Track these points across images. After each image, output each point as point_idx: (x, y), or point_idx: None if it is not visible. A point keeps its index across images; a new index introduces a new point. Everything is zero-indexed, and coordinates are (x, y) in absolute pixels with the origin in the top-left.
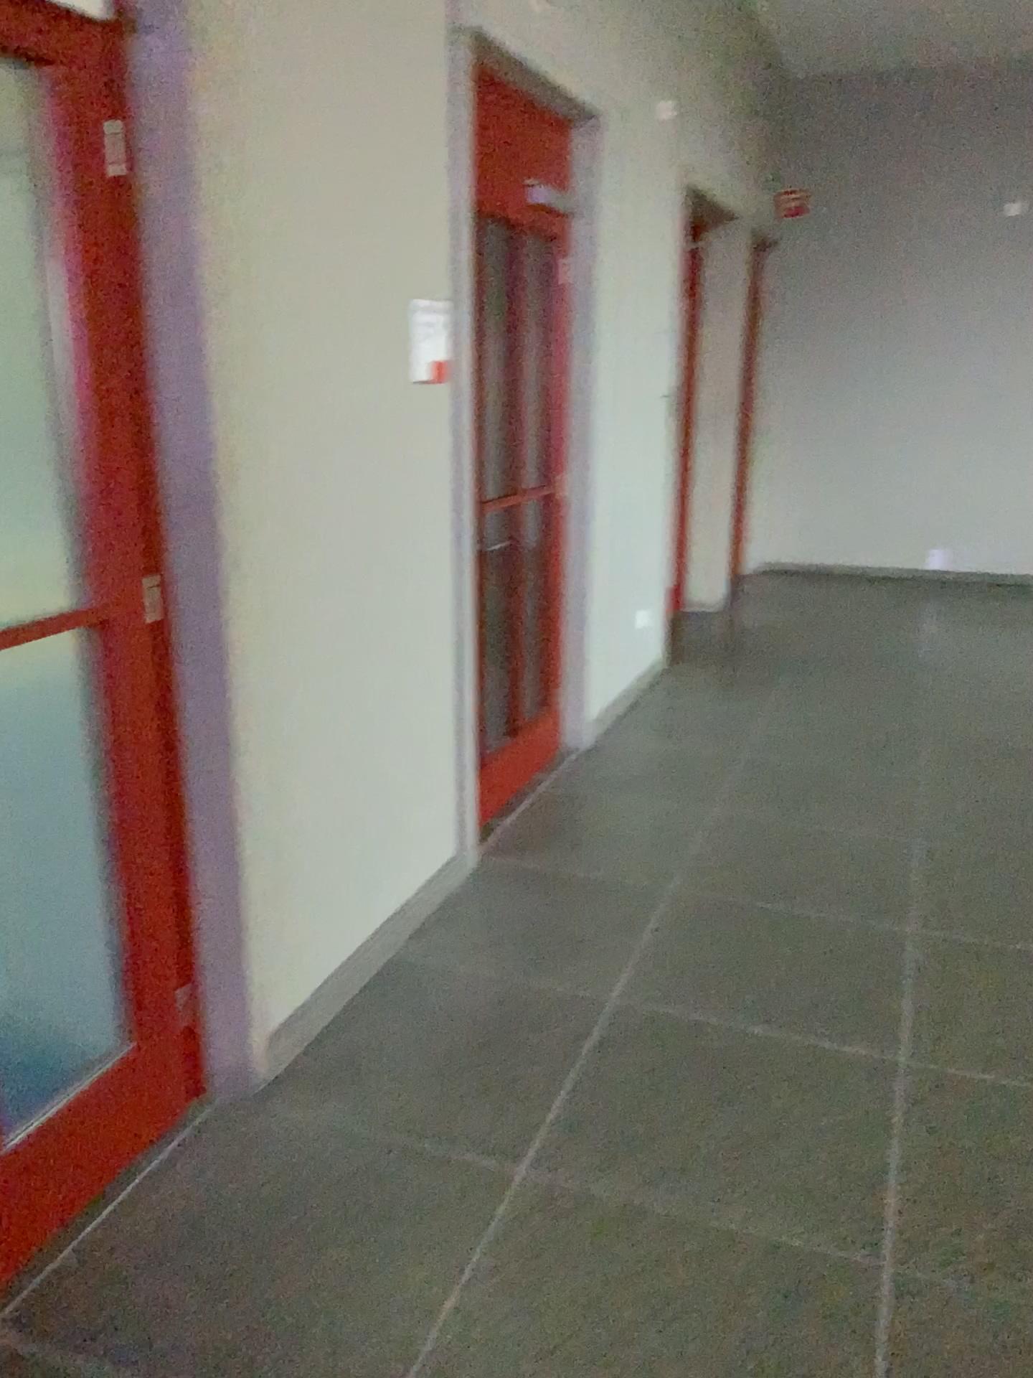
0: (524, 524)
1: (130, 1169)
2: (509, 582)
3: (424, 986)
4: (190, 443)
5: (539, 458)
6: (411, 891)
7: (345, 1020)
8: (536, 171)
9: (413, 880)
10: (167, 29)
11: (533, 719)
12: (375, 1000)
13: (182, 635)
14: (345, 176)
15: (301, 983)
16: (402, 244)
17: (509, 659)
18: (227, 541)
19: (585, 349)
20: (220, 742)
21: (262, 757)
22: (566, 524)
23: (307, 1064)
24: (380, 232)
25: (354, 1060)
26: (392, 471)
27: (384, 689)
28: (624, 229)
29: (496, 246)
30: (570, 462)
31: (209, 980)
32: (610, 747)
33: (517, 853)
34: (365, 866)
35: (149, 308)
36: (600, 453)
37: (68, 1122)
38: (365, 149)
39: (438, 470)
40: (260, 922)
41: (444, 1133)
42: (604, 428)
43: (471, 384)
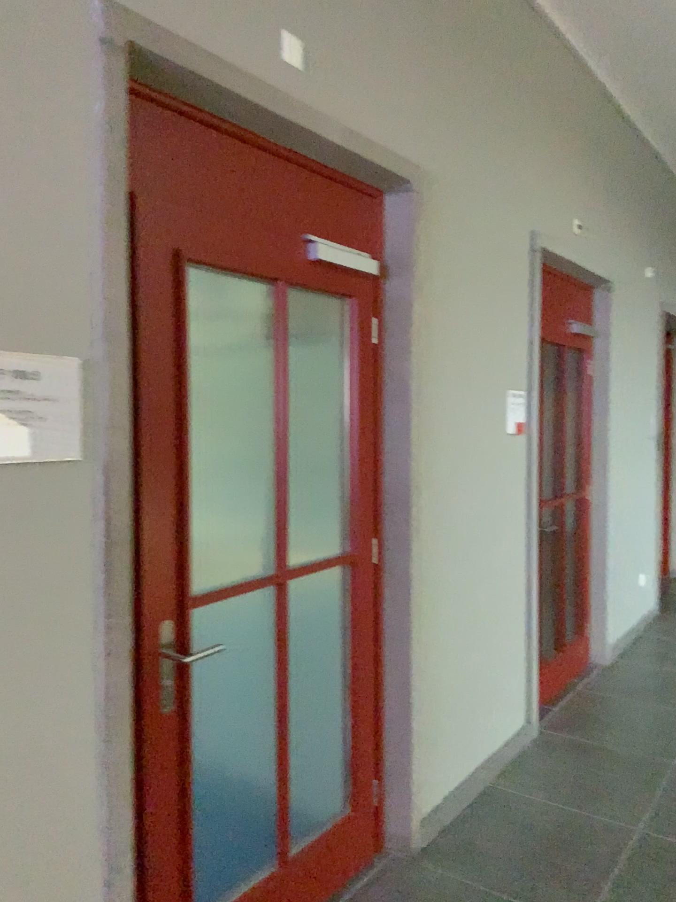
0: (566, 517)
1: (345, 888)
2: (557, 552)
3: (511, 805)
4: (400, 470)
5: (574, 477)
6: (499, 744)
7: (463, 820)
8: (572, 314)
9: (500, 738)
10: (402, 273)
11: (571, 642)
12: (481, 810)
13: (390, 572)
14: (475, 329)
15: (437, 791)
16: (502, 361)
17: (556, 601)
18: (413, 523)
19: (602, 412)
20: (405, 634)
21: (423, 647)
22: (591, 518)
23: (442, 844)
24: (492, 356)
25: (471, 845)
26: (494, 485)
27: (486, 613)
28: (624, 341)
29: (550, 357)
30: (593, 479)
31: (390, 778)
32: (622, 665)
33: (565, 729)
34: (473, 722)
35: (385, 404)
36: (612, 474)
37: (318, 849)
38: (486, 315)
39: (519, 484)
40: (418, 748)
41: (533, 897)
42: (614, 458)
43: (536, 435)
